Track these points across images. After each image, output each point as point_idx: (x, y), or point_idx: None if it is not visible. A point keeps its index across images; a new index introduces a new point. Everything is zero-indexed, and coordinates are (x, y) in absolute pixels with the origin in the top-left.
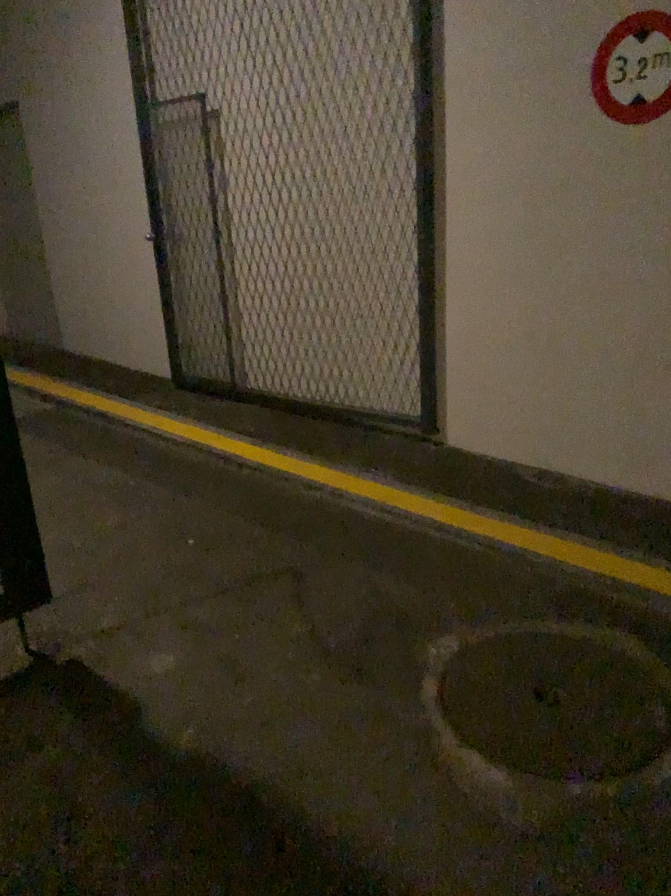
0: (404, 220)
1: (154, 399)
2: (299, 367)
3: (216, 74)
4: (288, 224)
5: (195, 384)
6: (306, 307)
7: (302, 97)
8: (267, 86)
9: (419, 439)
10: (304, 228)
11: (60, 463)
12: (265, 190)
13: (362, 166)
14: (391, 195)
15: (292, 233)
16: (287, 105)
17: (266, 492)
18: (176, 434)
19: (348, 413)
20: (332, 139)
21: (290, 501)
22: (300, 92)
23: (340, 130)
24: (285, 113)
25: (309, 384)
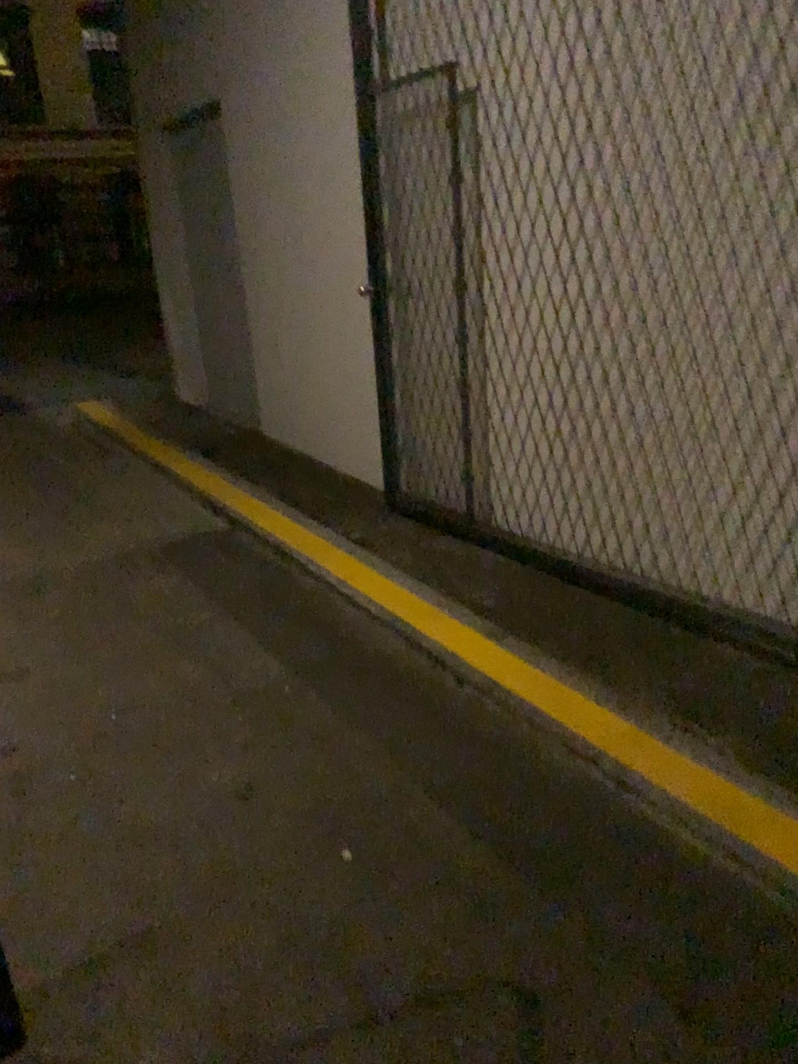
0: (792, 272)
1: (359, 525)
2: (577, 503)
3: (476, 30)
4: (576, 272)
5: (419, 505)
6: (594, 410)
7: (615, 55)
8: (556, 41)
9: (783, 662)
10: (601, 281)
11: (204, 628)
12: (541, 217)
13: (717, 173)
14: (770, 226)
15: (581, 288)
16: (589, 71)
17: (499, 744)
18: (376, 594)
19: (654, 589)
20: (663, 126)
21: (537, 774)
22: (612, 48)
23: (680, 108)
24: (584, 85)
25: (591, 531)
